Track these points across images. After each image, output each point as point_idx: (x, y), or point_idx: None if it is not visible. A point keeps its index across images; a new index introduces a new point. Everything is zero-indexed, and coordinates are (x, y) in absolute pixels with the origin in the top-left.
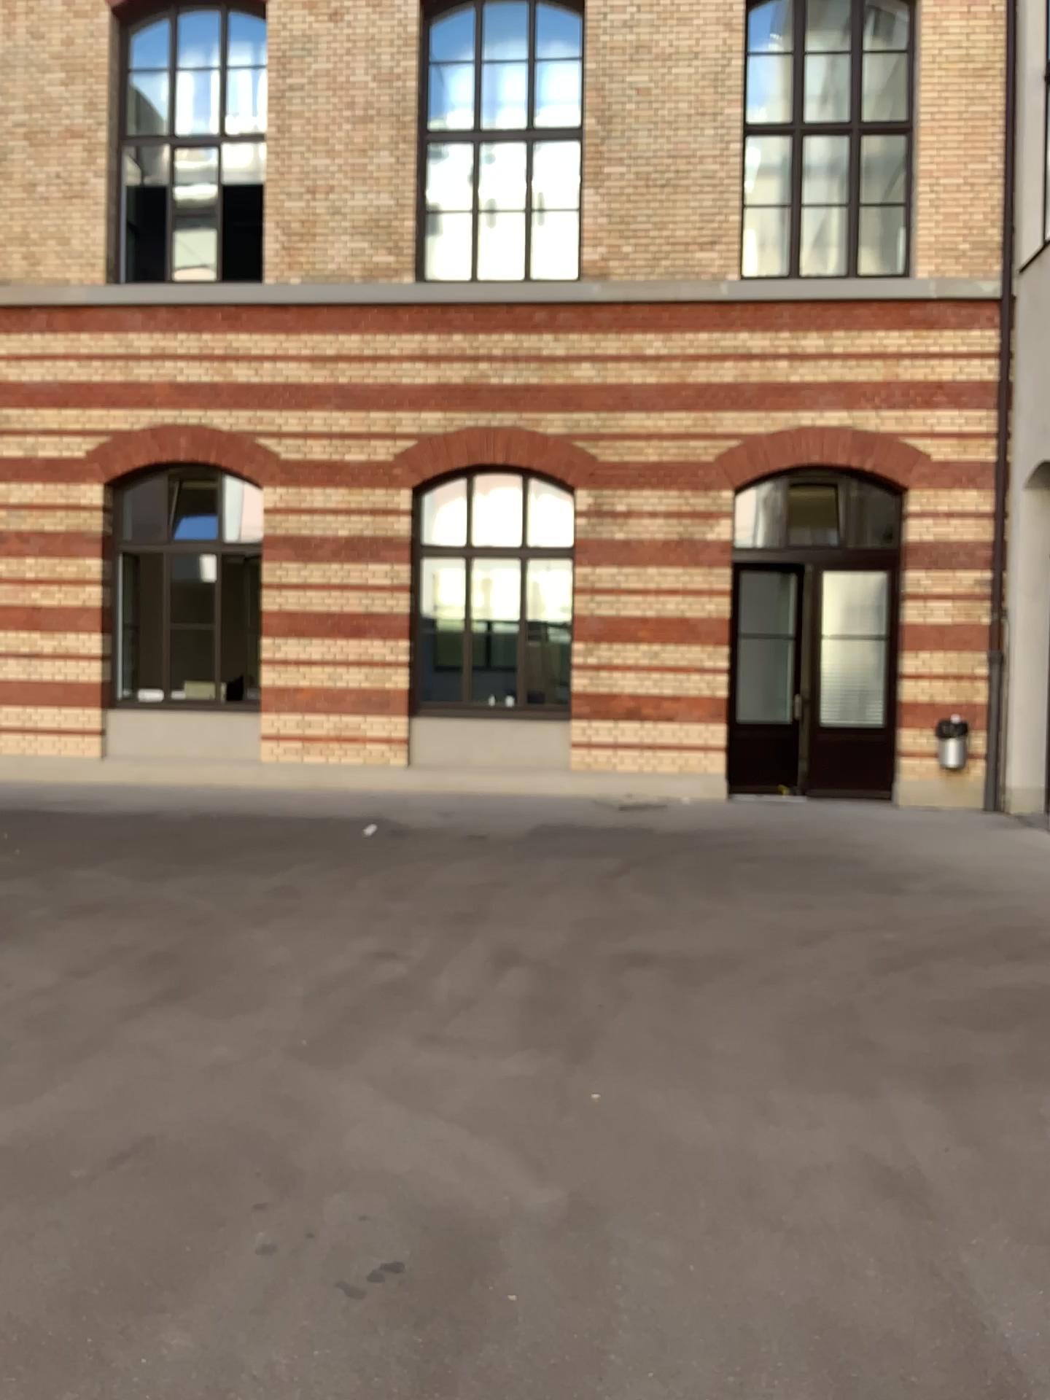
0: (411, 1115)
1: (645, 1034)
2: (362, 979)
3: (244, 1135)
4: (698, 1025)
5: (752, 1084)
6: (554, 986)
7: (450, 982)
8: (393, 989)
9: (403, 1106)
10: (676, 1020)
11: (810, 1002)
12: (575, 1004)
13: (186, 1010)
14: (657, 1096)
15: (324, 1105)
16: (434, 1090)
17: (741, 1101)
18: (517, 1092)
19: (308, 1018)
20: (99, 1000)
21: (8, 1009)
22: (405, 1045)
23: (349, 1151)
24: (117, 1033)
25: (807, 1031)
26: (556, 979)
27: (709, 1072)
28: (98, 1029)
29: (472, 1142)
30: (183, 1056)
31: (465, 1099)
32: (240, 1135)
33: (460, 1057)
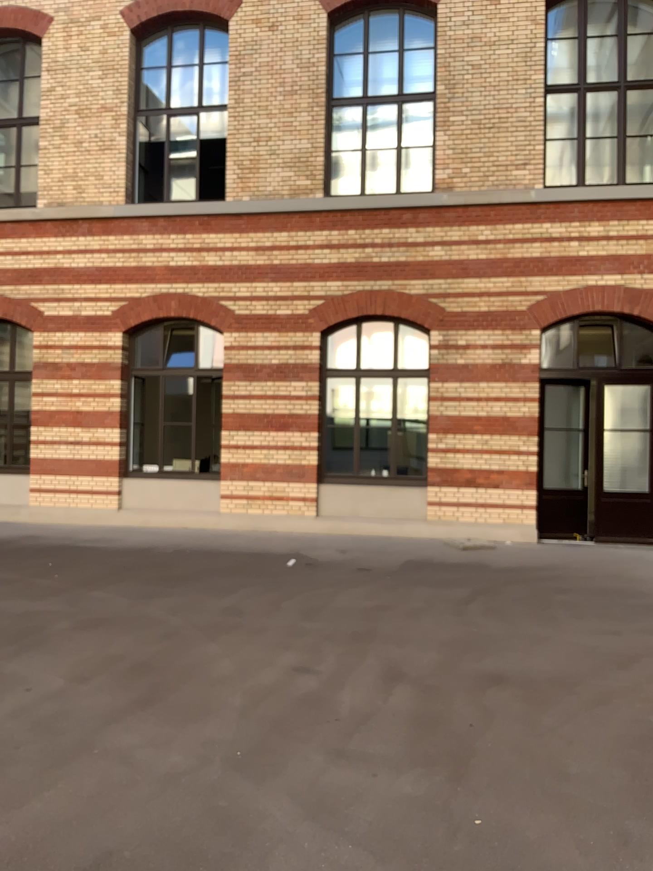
0: (326, 828)
1: (509, 750)
2: (286, 690)
3: (190, 846)
4: (550, 743)
5: (607, 807)
6: (431, 700)
7: (352, 694)
8: (309, 700)
9: (319, 819)
10: (531, 737)
11: (637, 723)
12: (449, 718)
13: (155, 714)
14: (529, 817)
15: (255, 815)
16: (342, 803)
17: (600, 826)
18: (411, 807)
19: (245, 725)
20: (93, 702)
21: (26, 709)
22: (319, 755)
23: (274, 869)
24: (102, 734)
25: (641, 752)
26: (432, 694)
27: (568, 792)
28: (89, 730)
29: (377, 863)
30: (148, 760)
31: (369, 813)
32: (187, 845)
33: (363, 768)
